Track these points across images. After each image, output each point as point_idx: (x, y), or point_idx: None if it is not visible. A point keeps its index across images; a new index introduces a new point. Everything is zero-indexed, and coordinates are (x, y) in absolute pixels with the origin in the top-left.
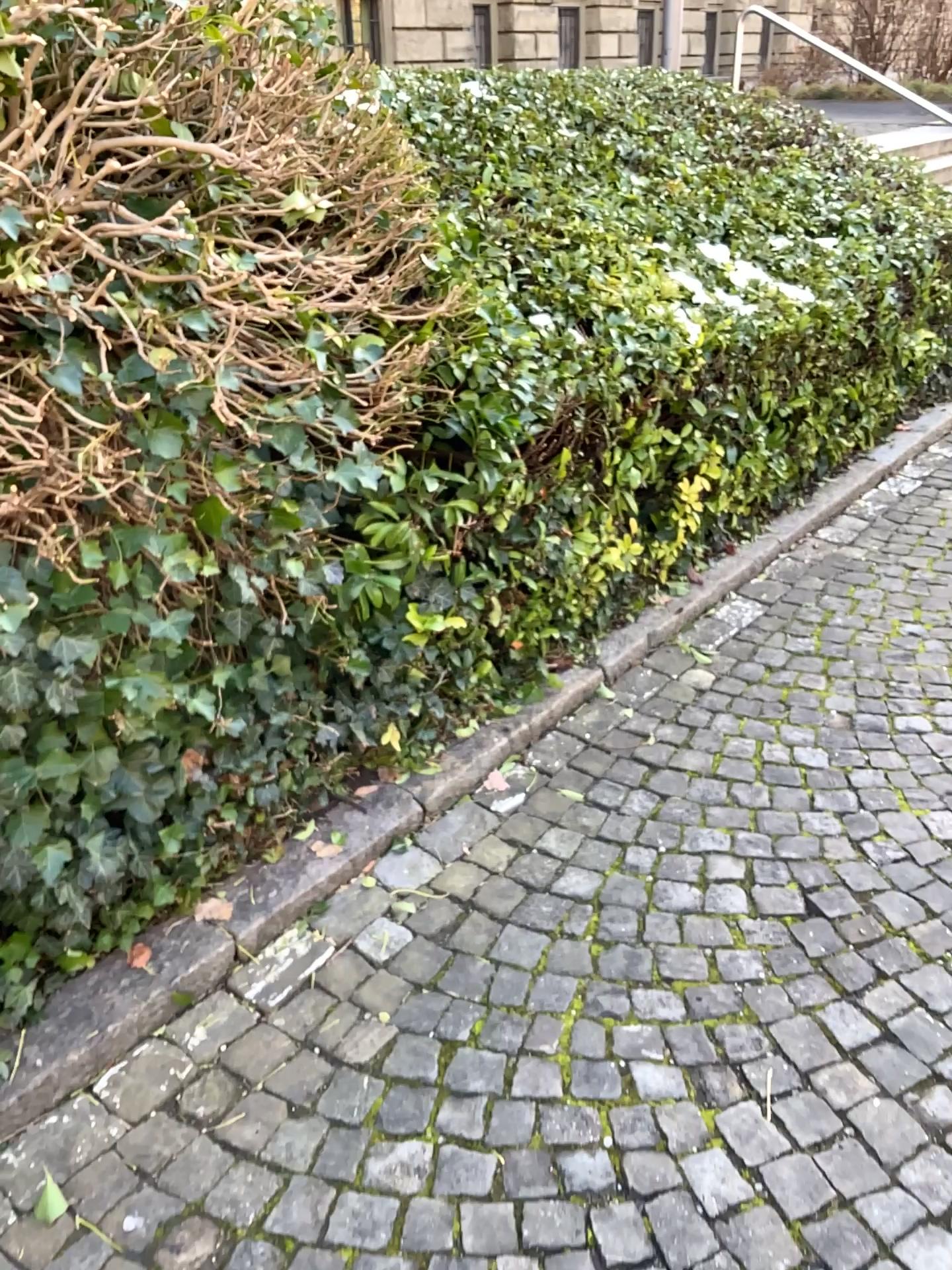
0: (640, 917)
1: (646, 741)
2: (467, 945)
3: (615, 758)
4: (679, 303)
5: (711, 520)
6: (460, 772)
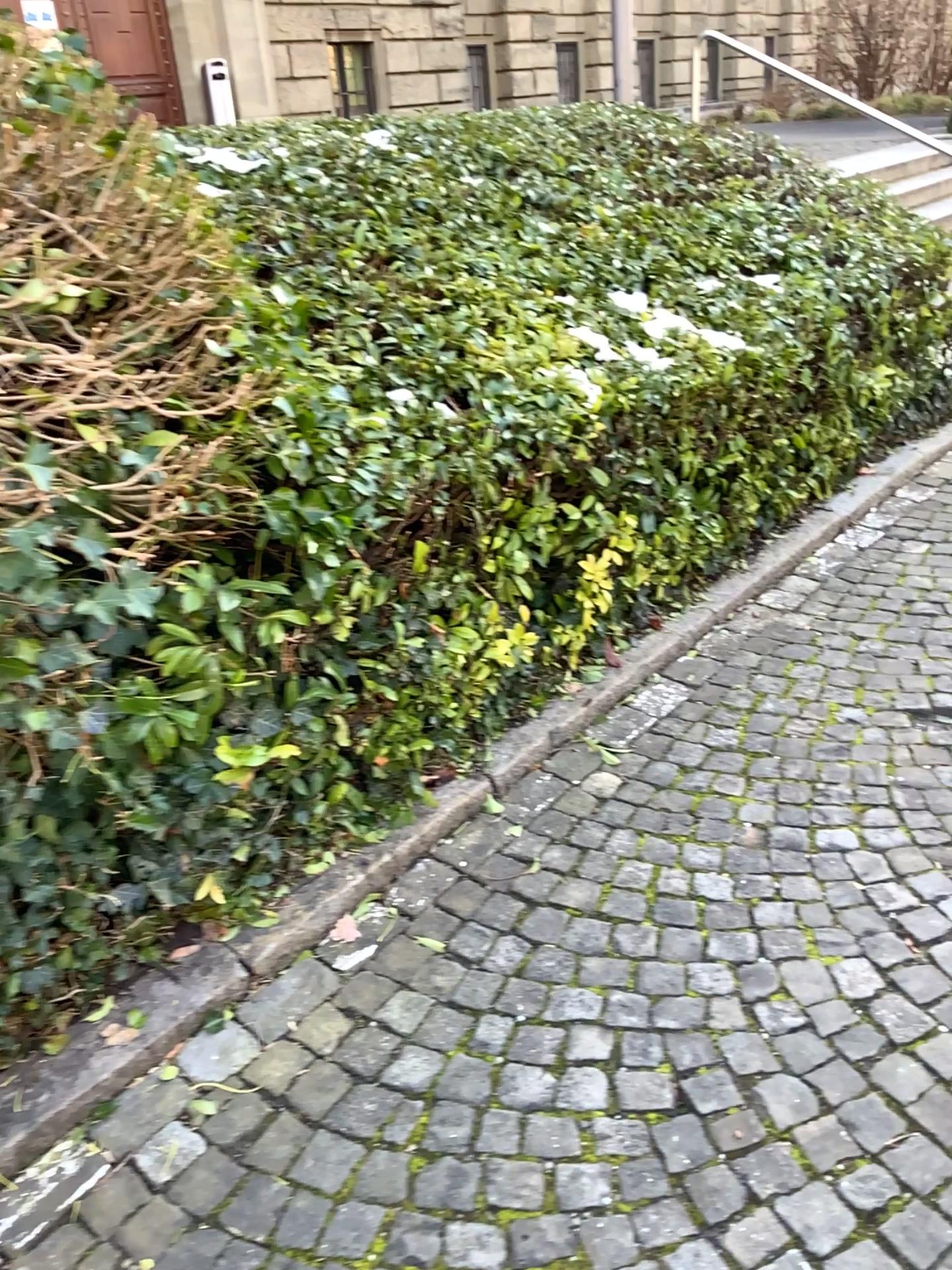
0: (482, 1112)
1: (531, 867)
2: (271, 1156)
3: (492, 891)
4: (584, 359)
5: (635, 593)
6: (308, 918)
